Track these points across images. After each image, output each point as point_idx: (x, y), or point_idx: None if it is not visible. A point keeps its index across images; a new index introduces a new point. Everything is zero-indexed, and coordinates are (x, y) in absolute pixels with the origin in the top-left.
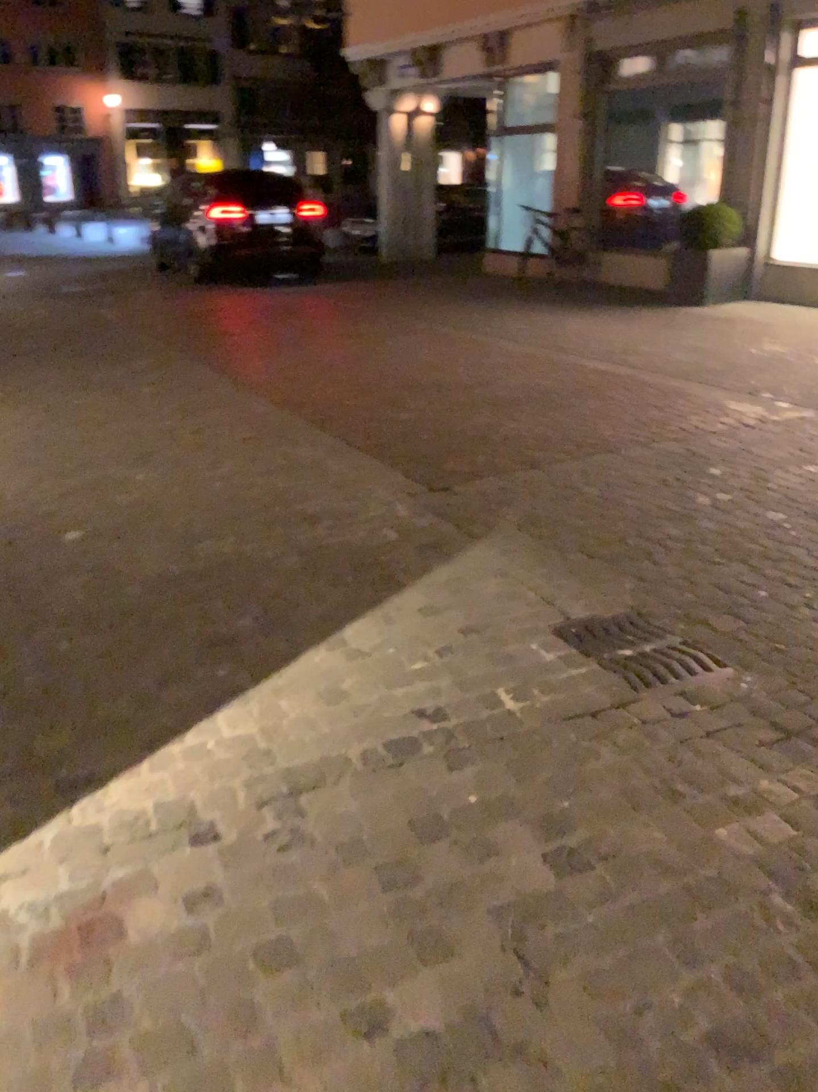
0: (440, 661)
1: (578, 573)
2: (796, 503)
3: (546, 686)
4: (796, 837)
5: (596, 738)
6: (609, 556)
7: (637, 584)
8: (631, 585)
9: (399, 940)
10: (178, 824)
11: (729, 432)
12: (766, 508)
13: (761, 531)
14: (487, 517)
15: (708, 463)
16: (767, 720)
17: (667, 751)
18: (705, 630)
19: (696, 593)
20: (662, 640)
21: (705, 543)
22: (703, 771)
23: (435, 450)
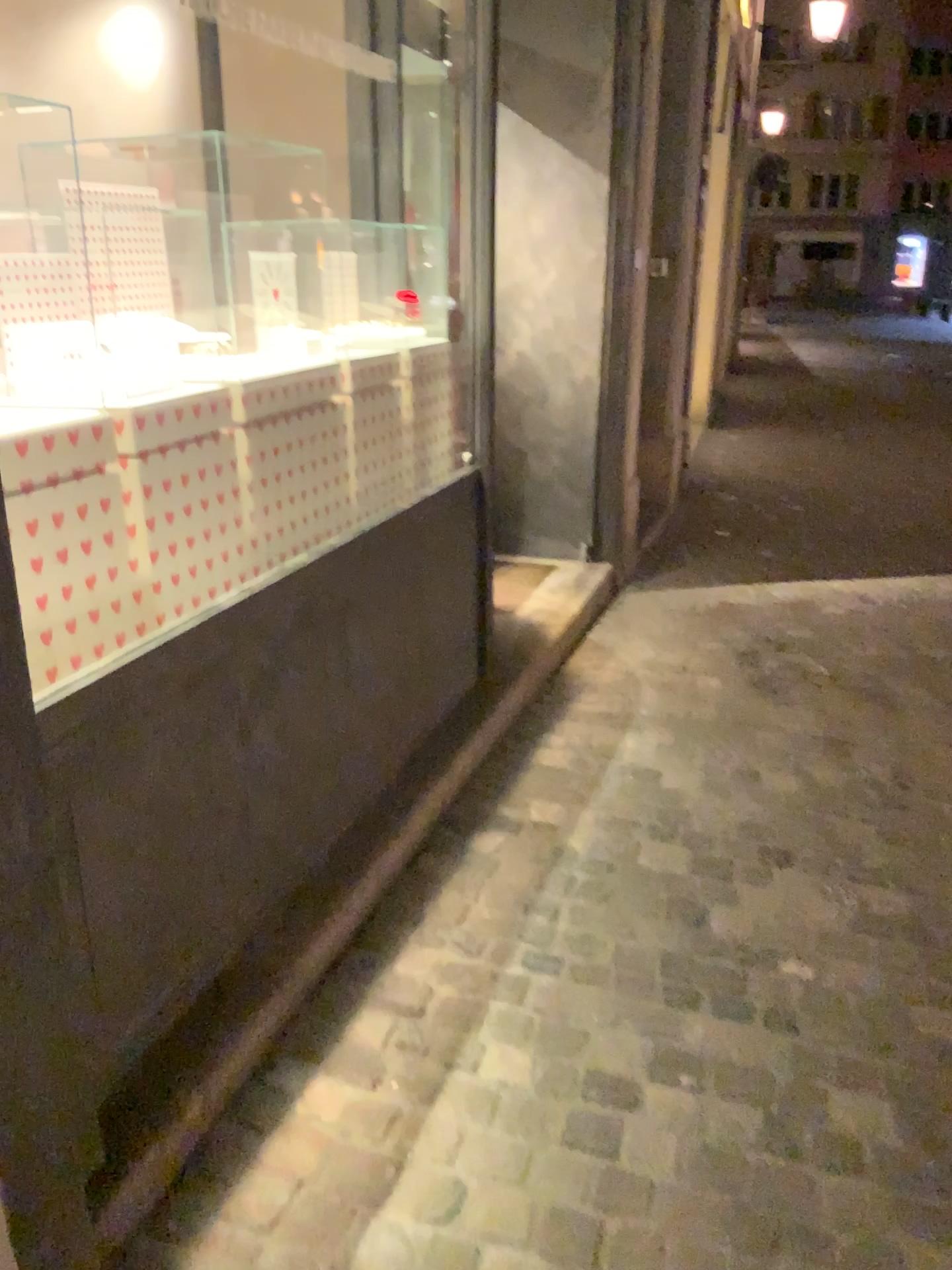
0: None
1: None
2: None
3: None
4: None
5: None
6: None
7: None
8: None
9: (941, 651)
10: (858, 605)
11: None
12: None
13: None
14: None
15: None
16: None
17: None
18: None
19: None
20: None
21: None
22: None
23: None
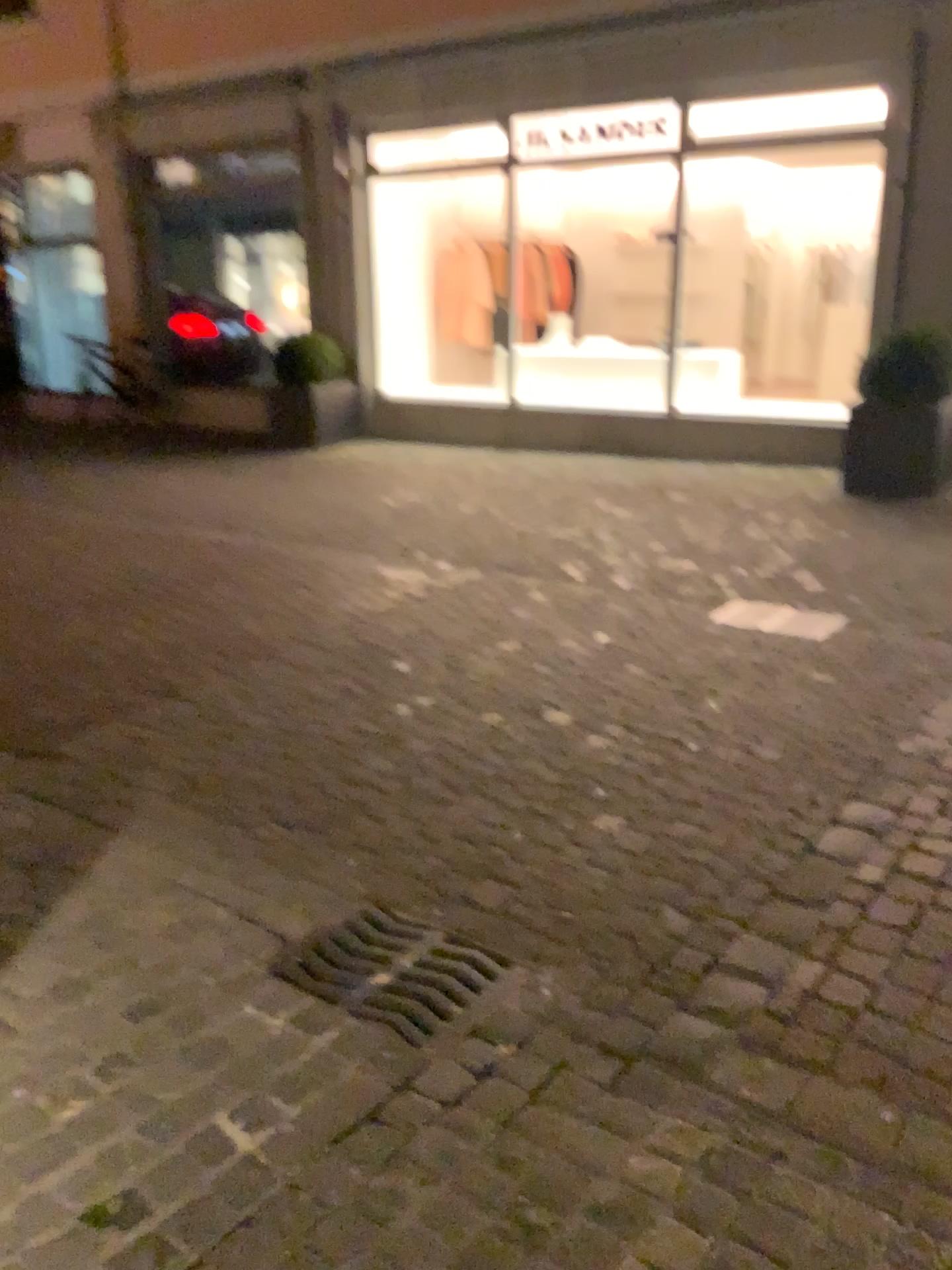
0: (105, 1086)
1: (276, 859)
2: (510, 695)
3: (284, 1080)
4: (713, 1252)
5: (388, 1161)
6: (311, 820)
7: (360, 859)
8: (352, 861)
9: None
10: None
11: (403, 610)
12: (480, 710)
13: (485, 743)
14: (122, 791)
15: (392, 656)
16: (597, 1044)
17: (493, 1152)
18: (469, 913)
19: (439, 855)
20: (420, 944)
21: (426, 775)
22: (553, 1174)
23: (18, 692)
